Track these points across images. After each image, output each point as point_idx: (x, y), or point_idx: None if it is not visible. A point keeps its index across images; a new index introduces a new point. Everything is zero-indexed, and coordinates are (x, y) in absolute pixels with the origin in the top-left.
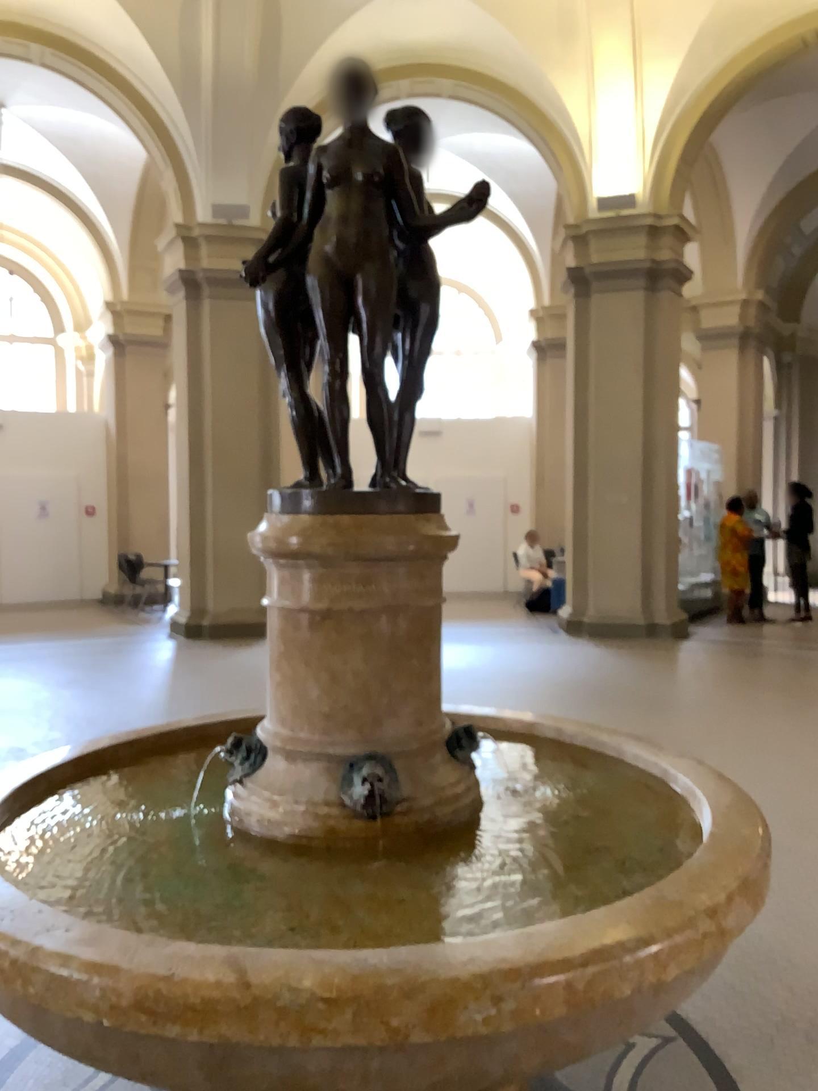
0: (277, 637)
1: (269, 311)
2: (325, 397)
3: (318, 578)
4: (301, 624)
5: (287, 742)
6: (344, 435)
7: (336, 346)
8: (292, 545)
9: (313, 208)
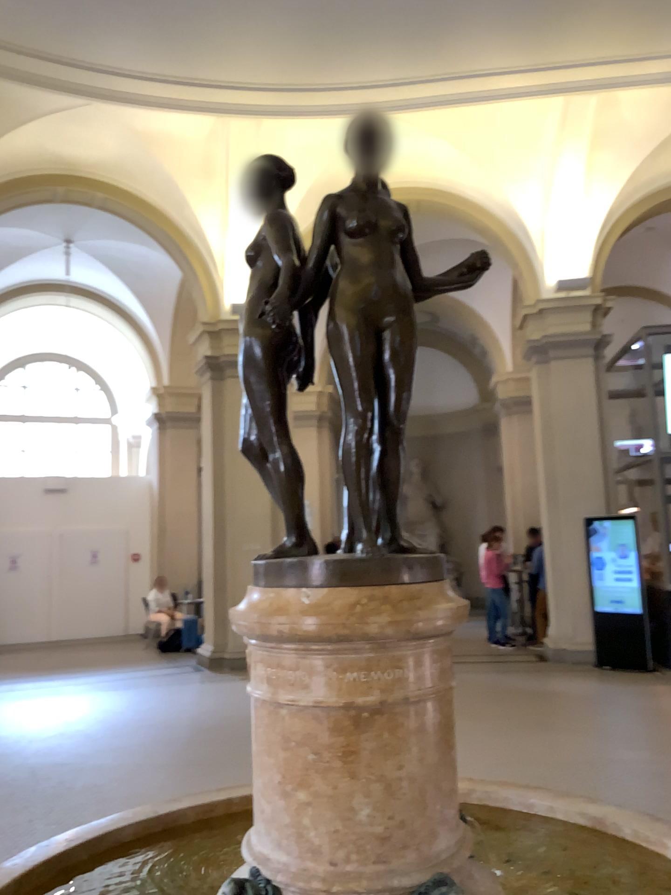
0: (306, 743)
1: (260, 360)
2: (341, 455)
3: (369, 664)
4: (345, 723)
5: (326, 878)
6: (363, 497)
7: (366, 400)
8: (341, 626)
9: (322, 256)
